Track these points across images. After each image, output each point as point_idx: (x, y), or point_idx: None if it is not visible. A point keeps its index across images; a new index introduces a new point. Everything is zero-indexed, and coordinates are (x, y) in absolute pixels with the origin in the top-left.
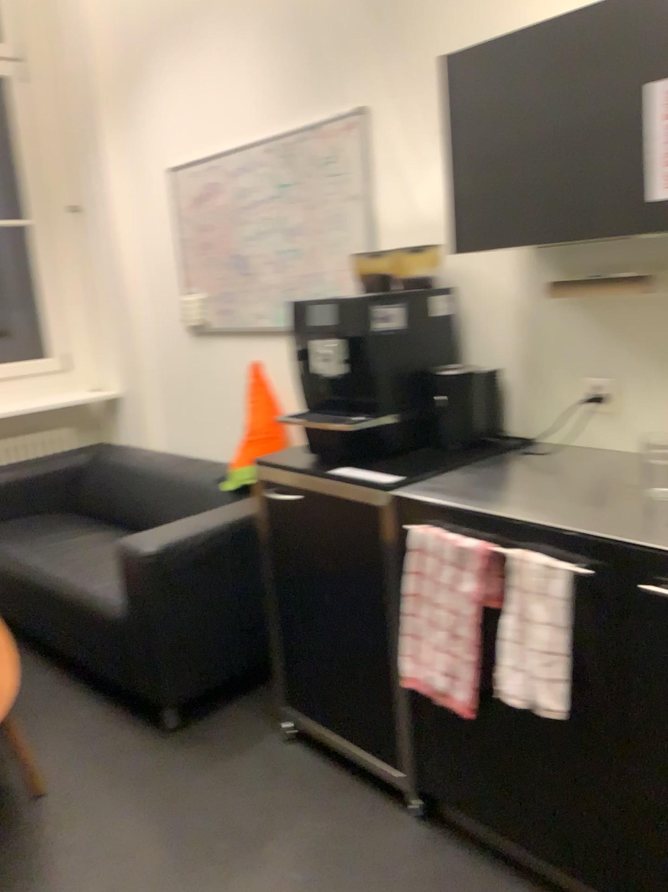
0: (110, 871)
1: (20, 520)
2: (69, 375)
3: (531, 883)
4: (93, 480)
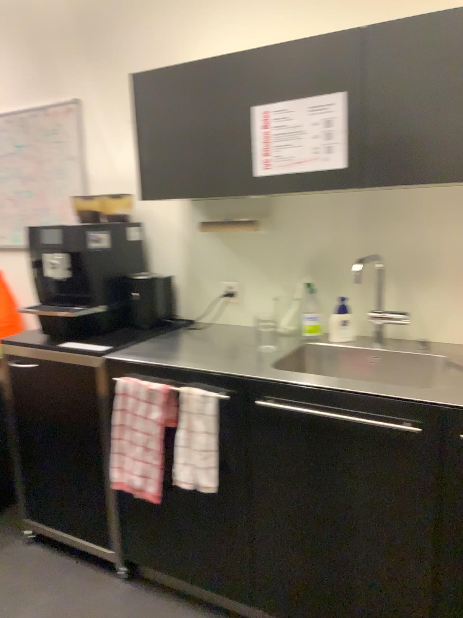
0: None
1: None
2: None
3: (204, 609)
4: None
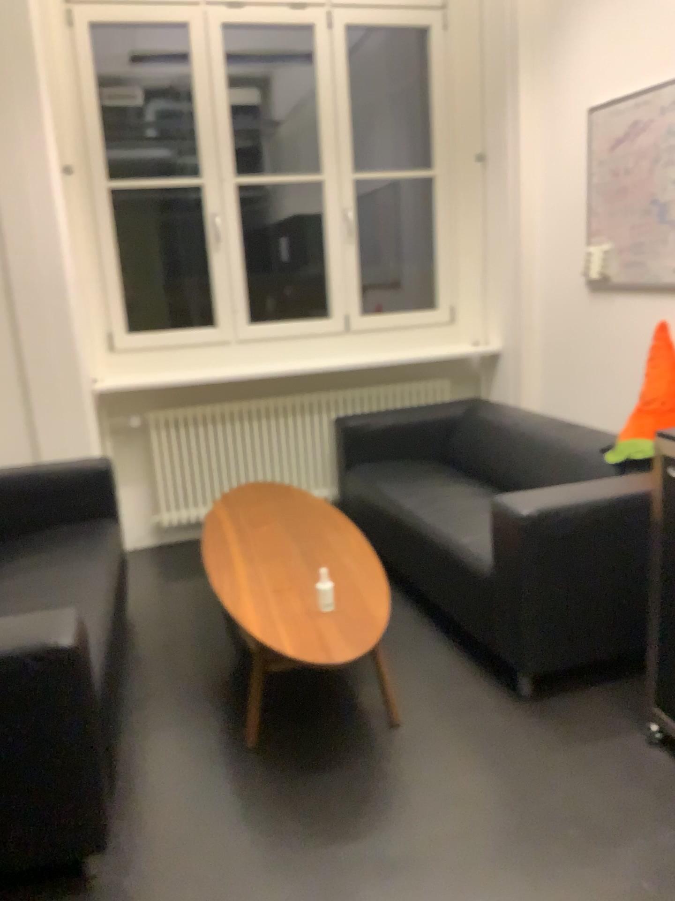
0: (451, 815)
1: (391, 462)
2: (449, 326)
3: None
4: (463, 432)
